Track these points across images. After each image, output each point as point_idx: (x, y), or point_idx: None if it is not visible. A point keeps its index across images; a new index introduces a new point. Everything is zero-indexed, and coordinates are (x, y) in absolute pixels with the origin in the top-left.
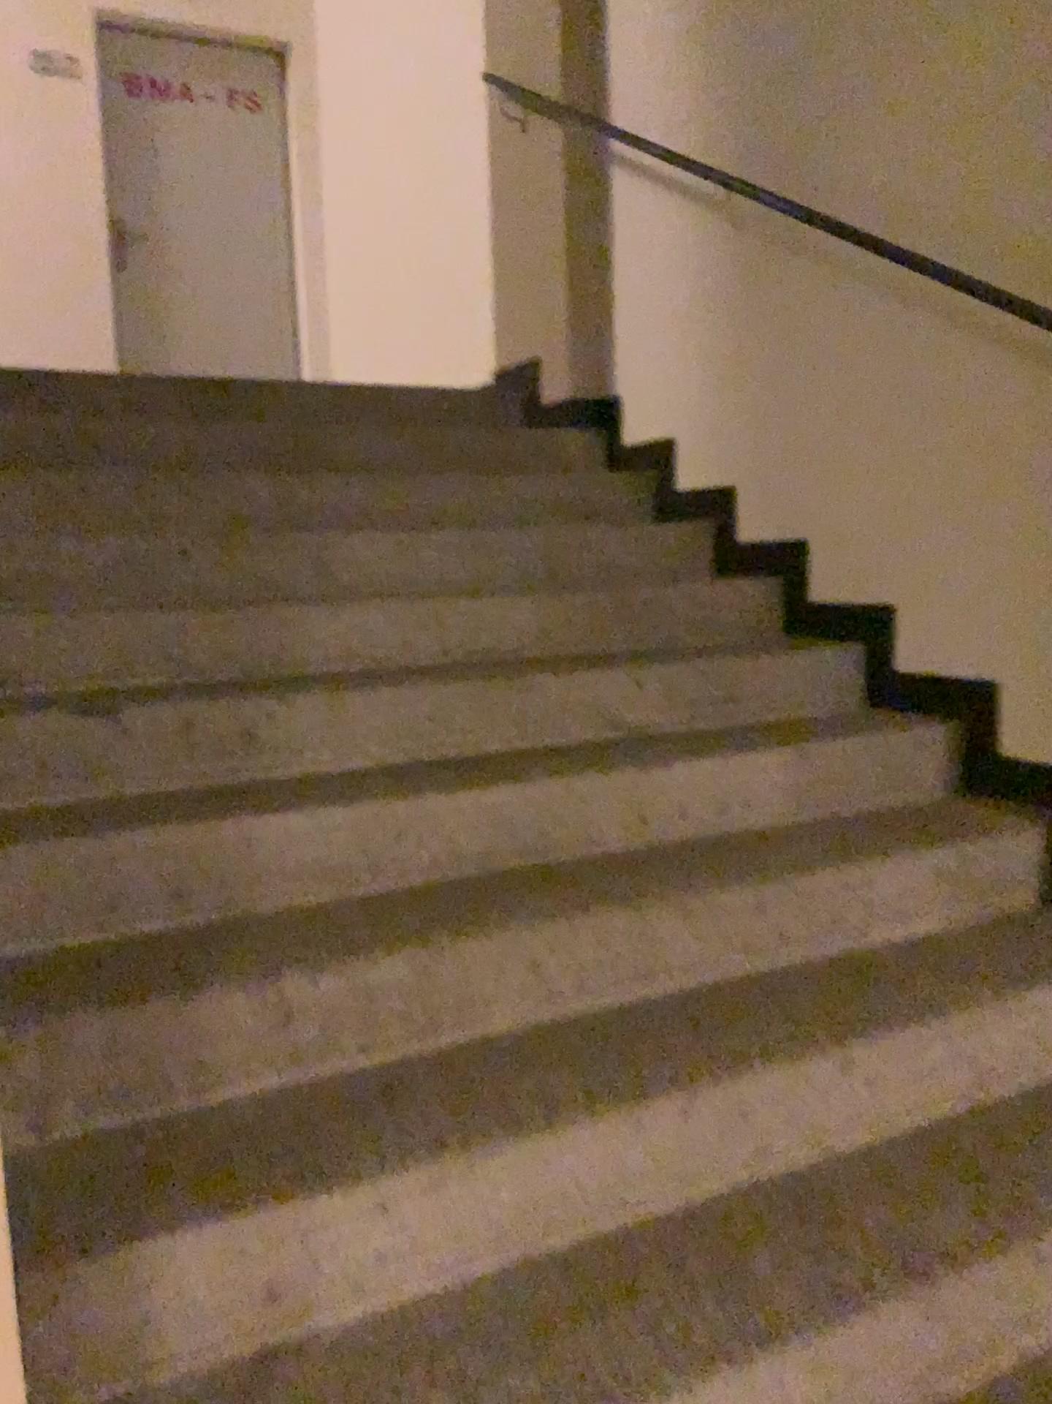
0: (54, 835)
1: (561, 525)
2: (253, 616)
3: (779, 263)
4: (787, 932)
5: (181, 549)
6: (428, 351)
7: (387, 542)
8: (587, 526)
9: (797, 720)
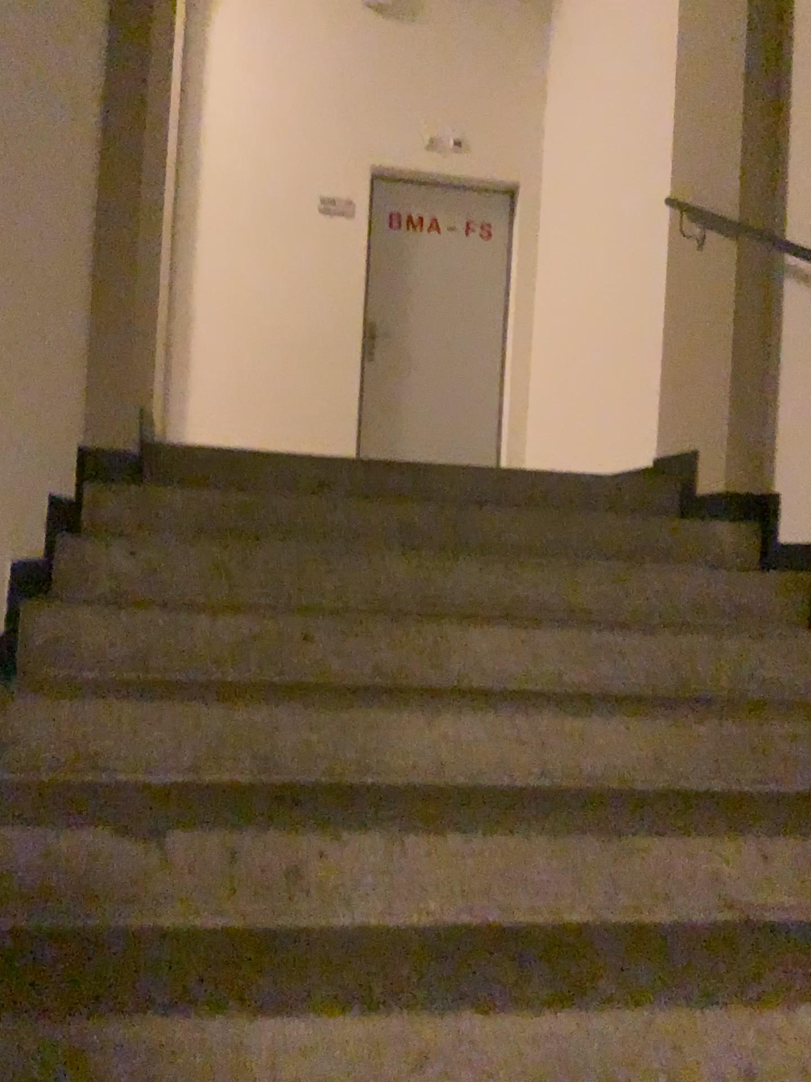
0: (36, 990)
1: (700, 628)
2: (350, 713)
3: None
4: None
5: (303, 631)
6: (602, 433)
7: (510, 635)
8: (729, 632)
9: None
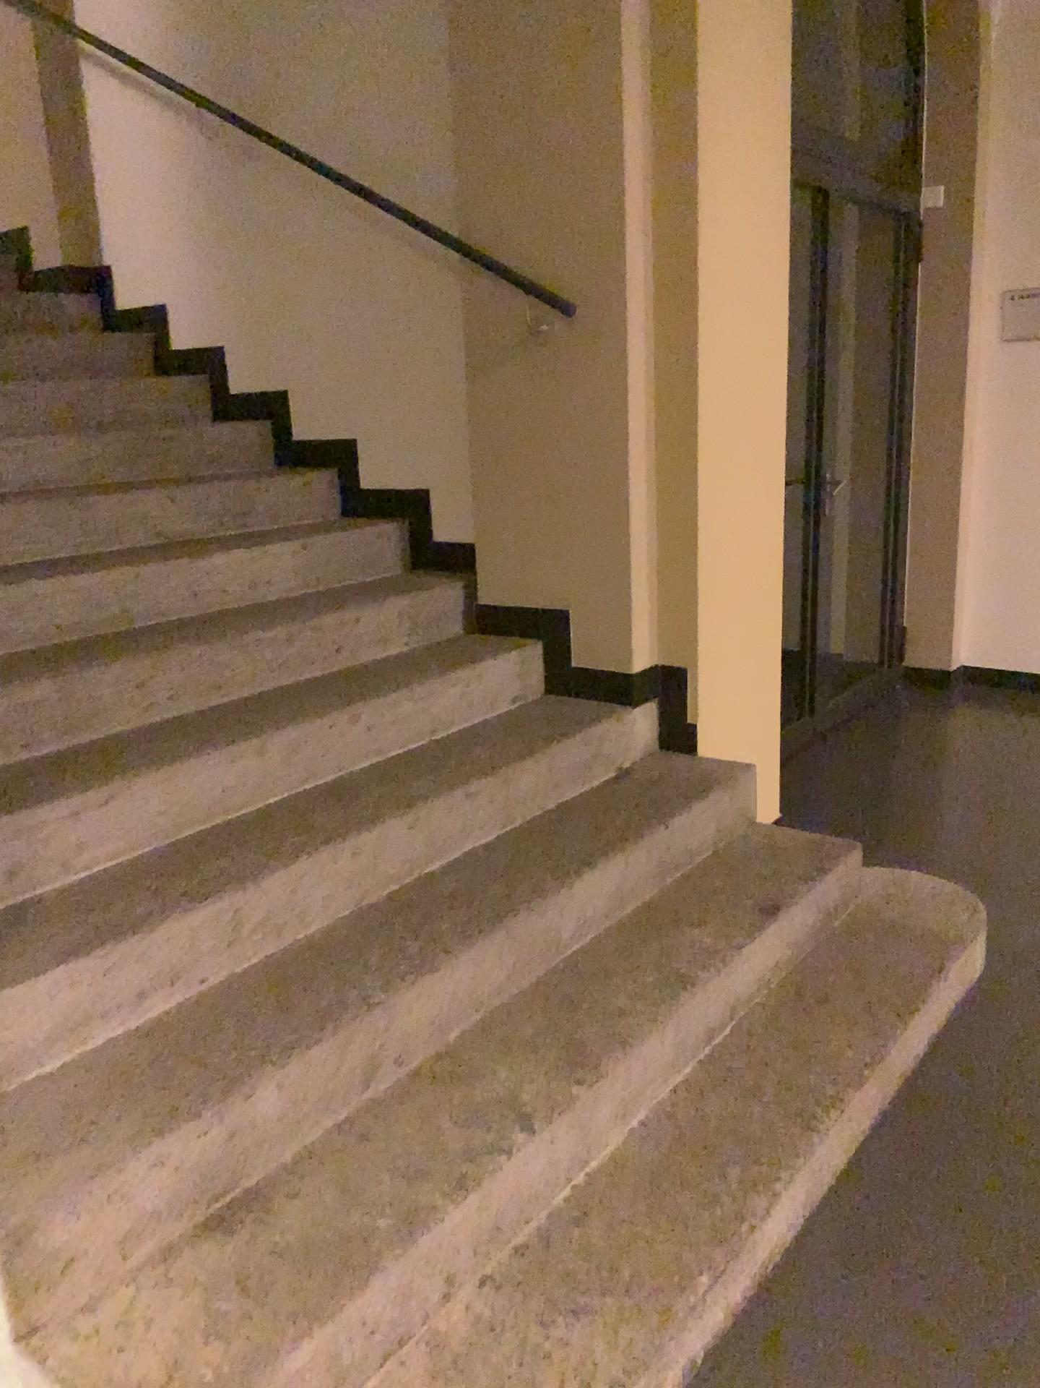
0: None
1: (77, 380)
2: None
3: (244, 166)
4: (305, 652)
5: None
6: None
7: None
8: (101, 380)
9: (293, 522)
